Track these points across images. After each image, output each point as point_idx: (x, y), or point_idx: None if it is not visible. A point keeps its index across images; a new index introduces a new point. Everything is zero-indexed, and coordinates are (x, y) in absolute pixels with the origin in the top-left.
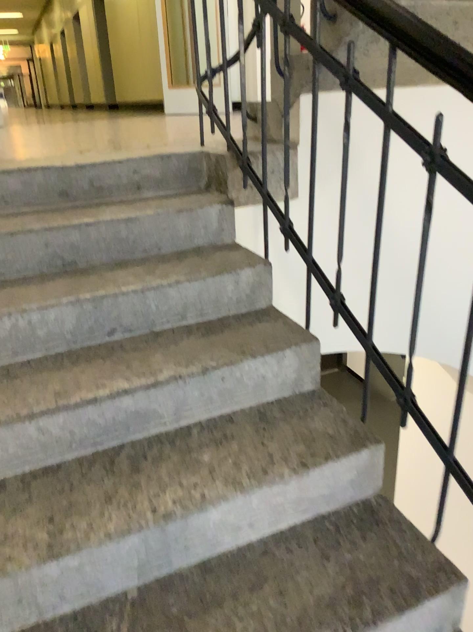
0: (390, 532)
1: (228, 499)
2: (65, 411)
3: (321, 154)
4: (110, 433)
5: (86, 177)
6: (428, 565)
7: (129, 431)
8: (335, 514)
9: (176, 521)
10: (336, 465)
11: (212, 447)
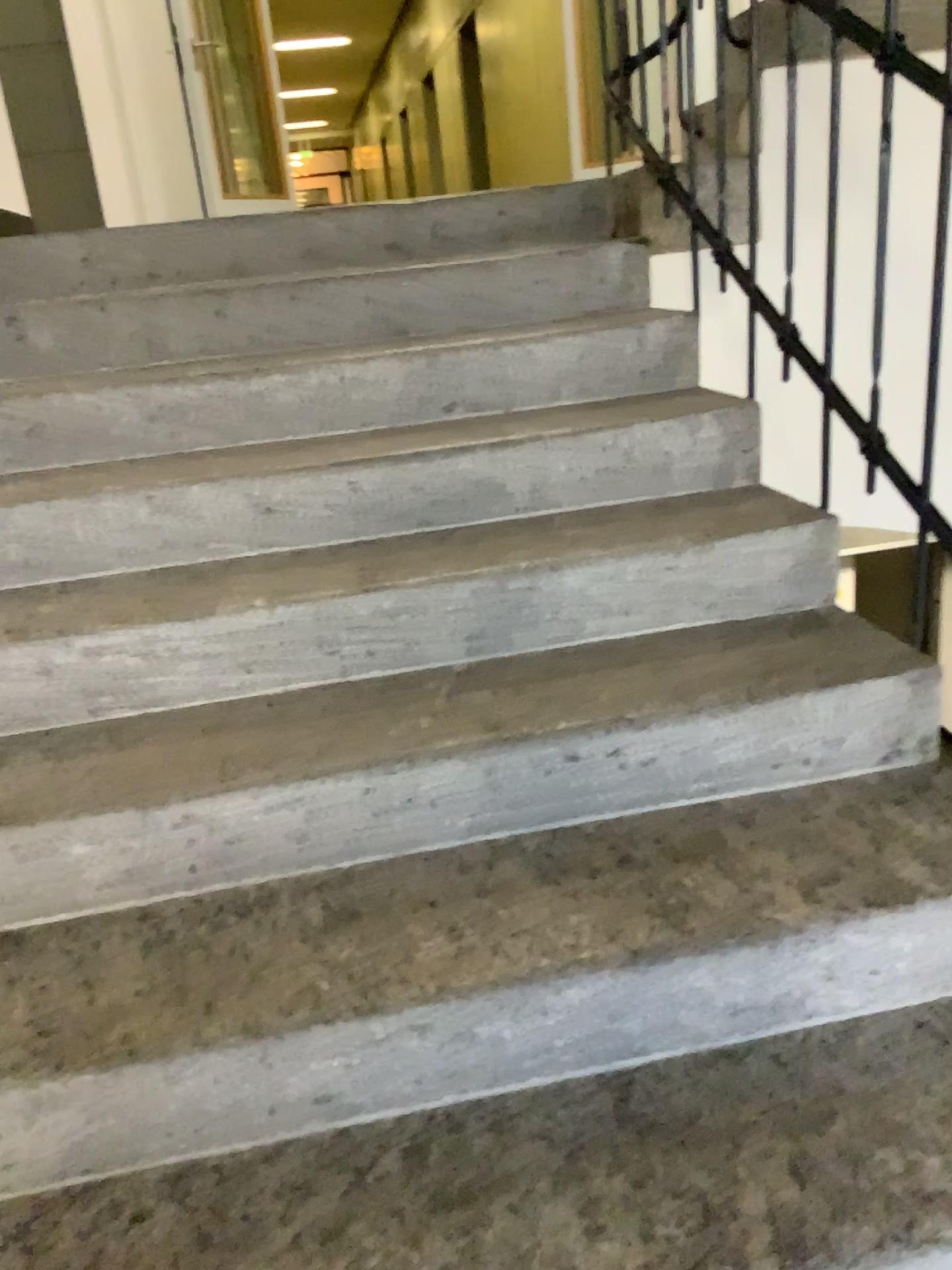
0: (837, 633)
1: (595, 562)
2: (387, 469)
3: (800, 168)
4: (443, 506)
5: (429, 222)
6: (883, 657)
7: (470, 507)
8: (760, 621)
9: (521, 577)
10: (759, 540)
11: (585, 530)
